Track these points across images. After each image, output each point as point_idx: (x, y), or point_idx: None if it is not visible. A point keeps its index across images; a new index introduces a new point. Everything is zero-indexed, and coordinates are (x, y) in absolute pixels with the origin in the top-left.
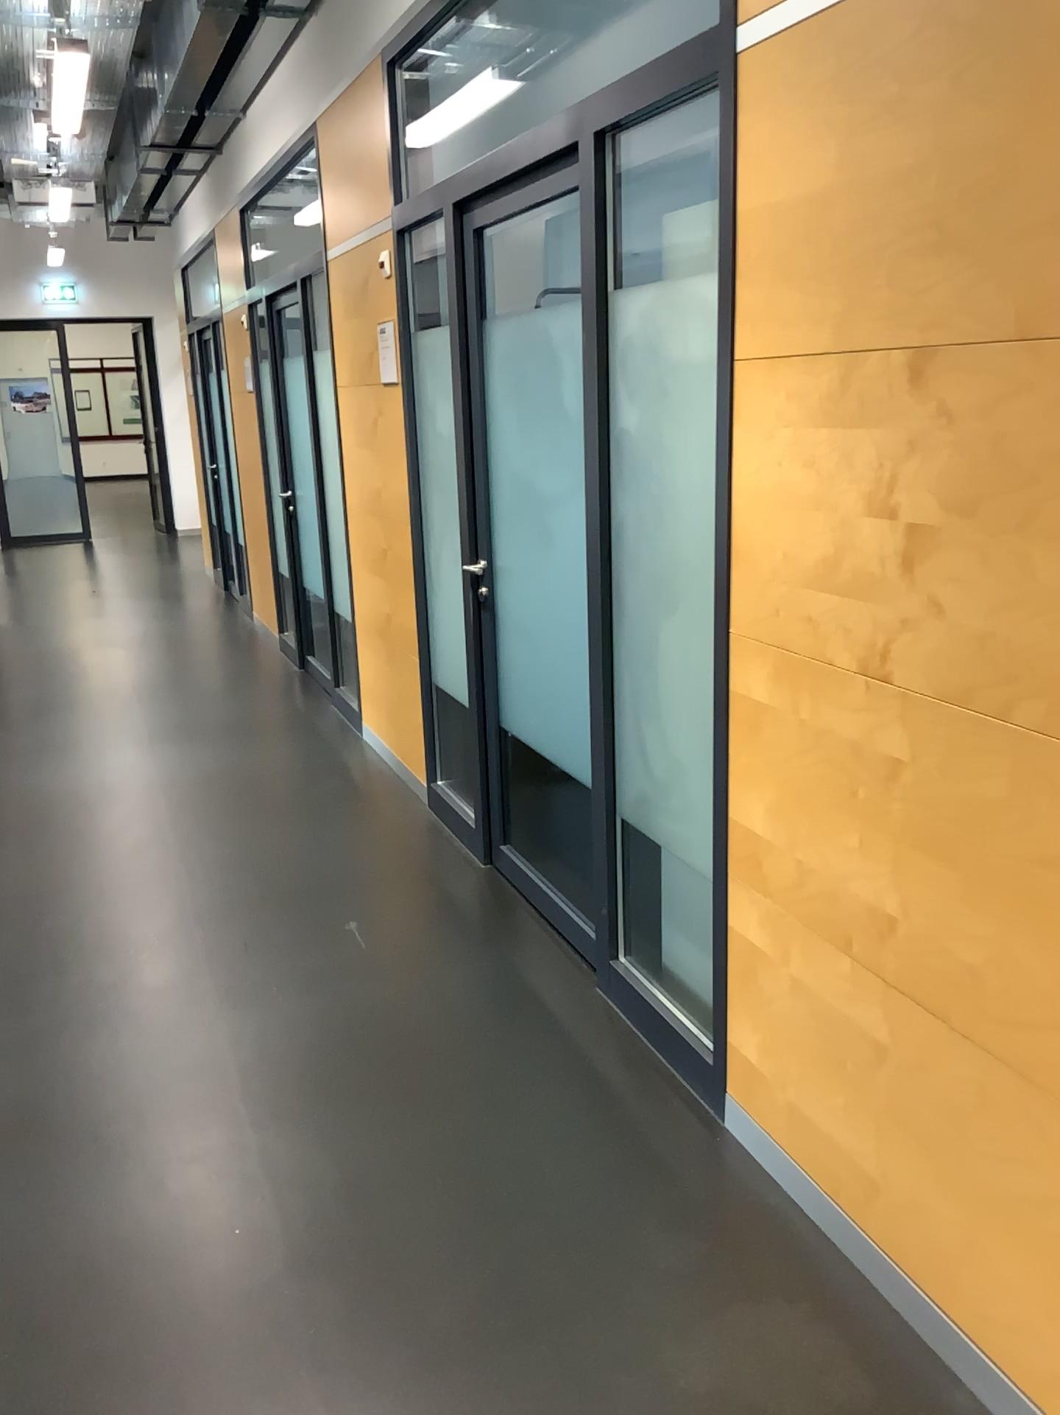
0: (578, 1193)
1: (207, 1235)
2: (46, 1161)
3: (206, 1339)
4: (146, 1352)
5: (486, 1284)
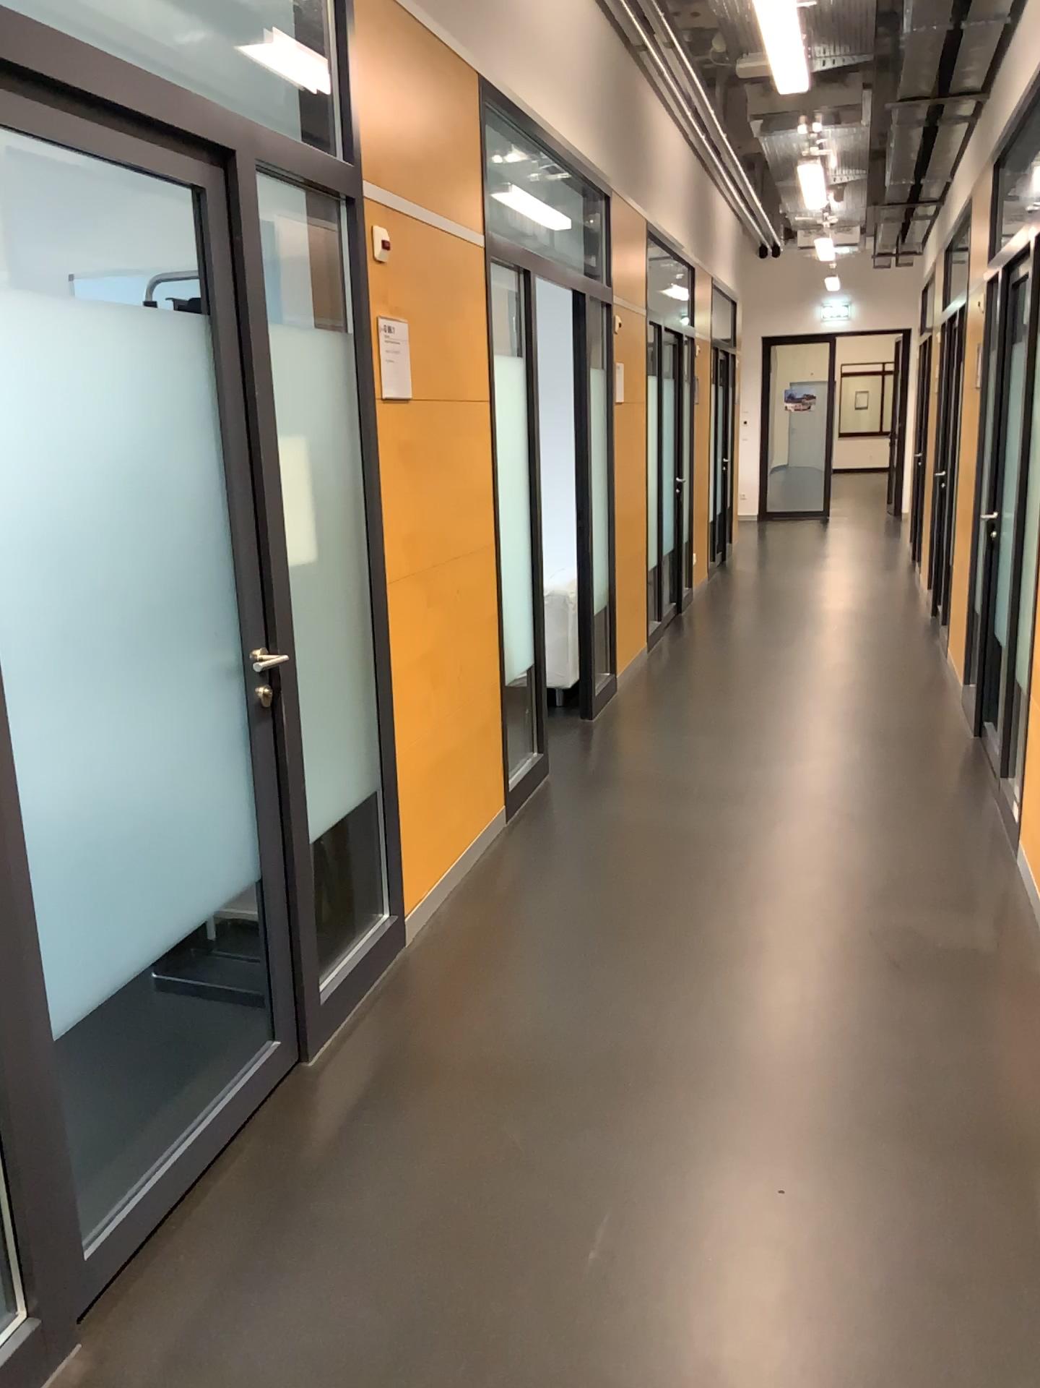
0: (896, 857)
1: (700, 825)
2: (641, 789)
3: (682, 851)
4: (656, 848)
5: (821, 869)
